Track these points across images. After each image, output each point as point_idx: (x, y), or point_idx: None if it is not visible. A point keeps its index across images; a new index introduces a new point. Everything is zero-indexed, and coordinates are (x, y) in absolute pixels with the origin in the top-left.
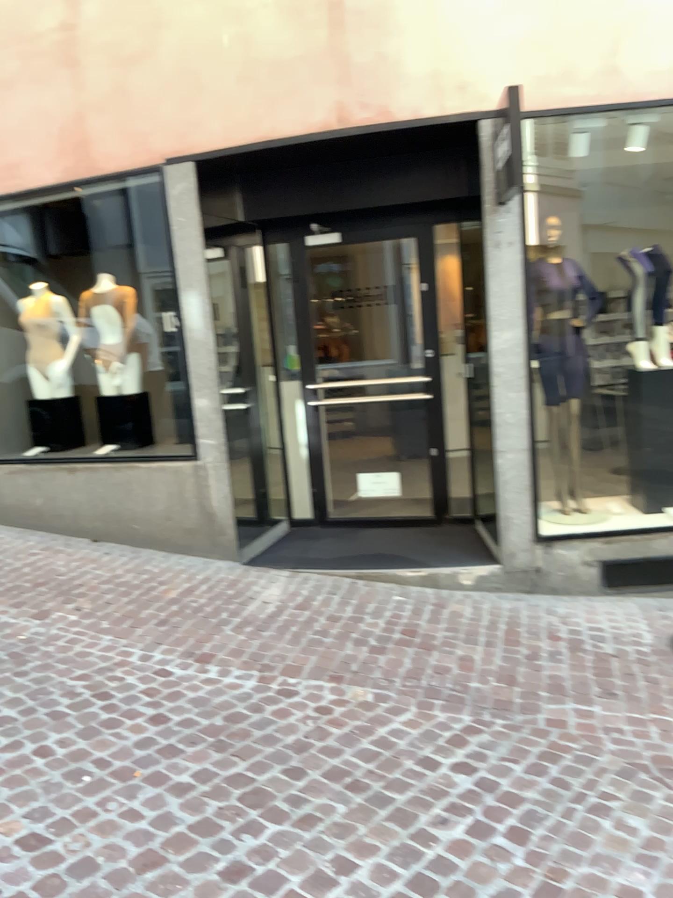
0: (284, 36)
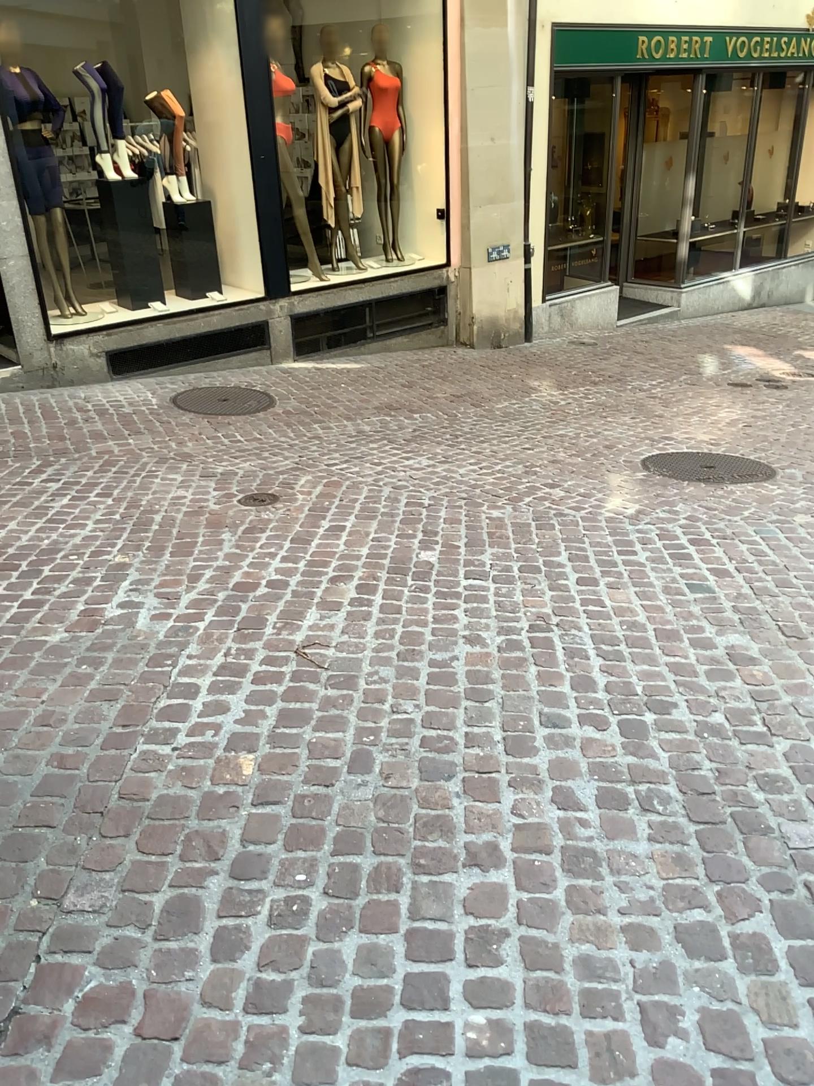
0: None
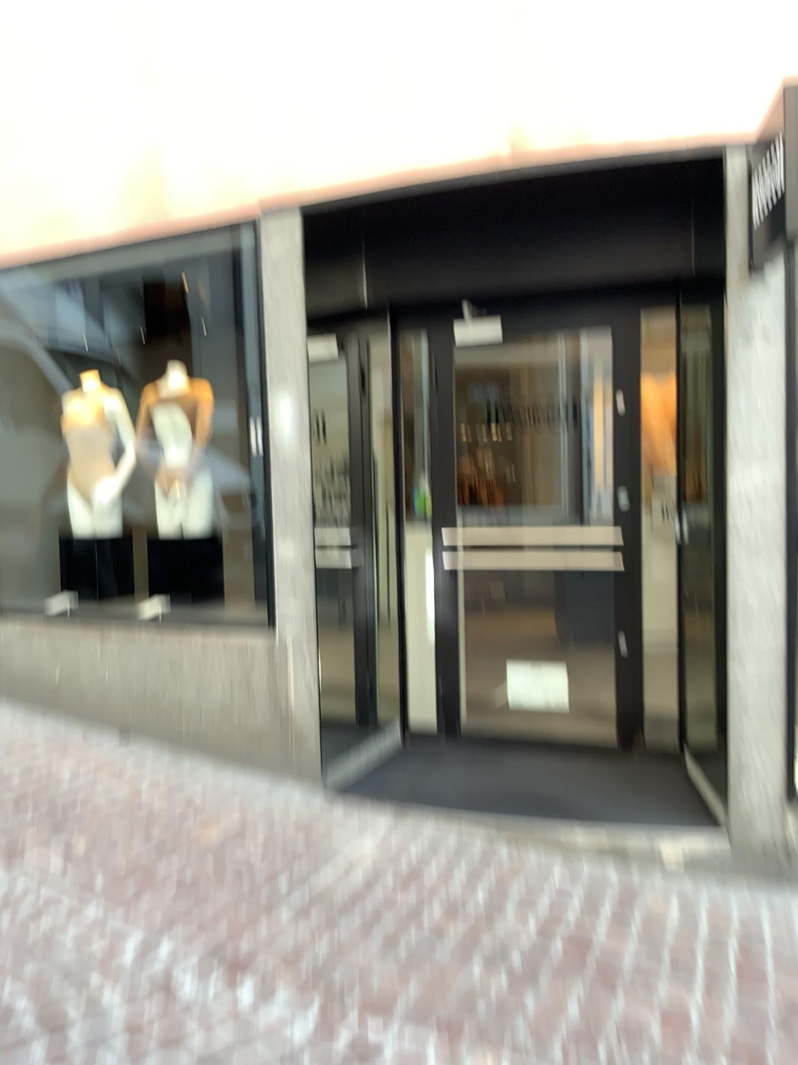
0: (440, 30)
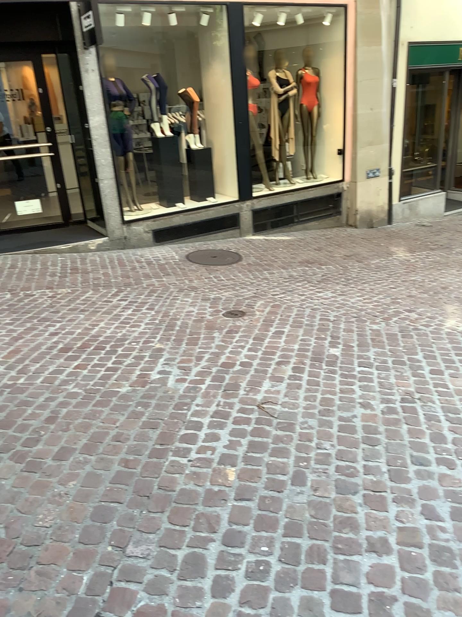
0: None
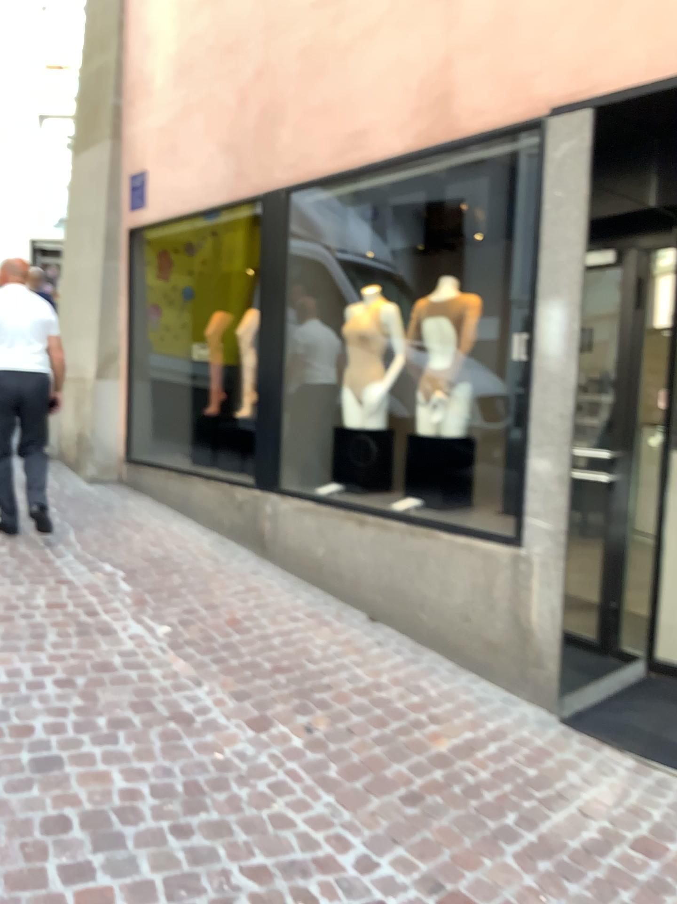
0: None
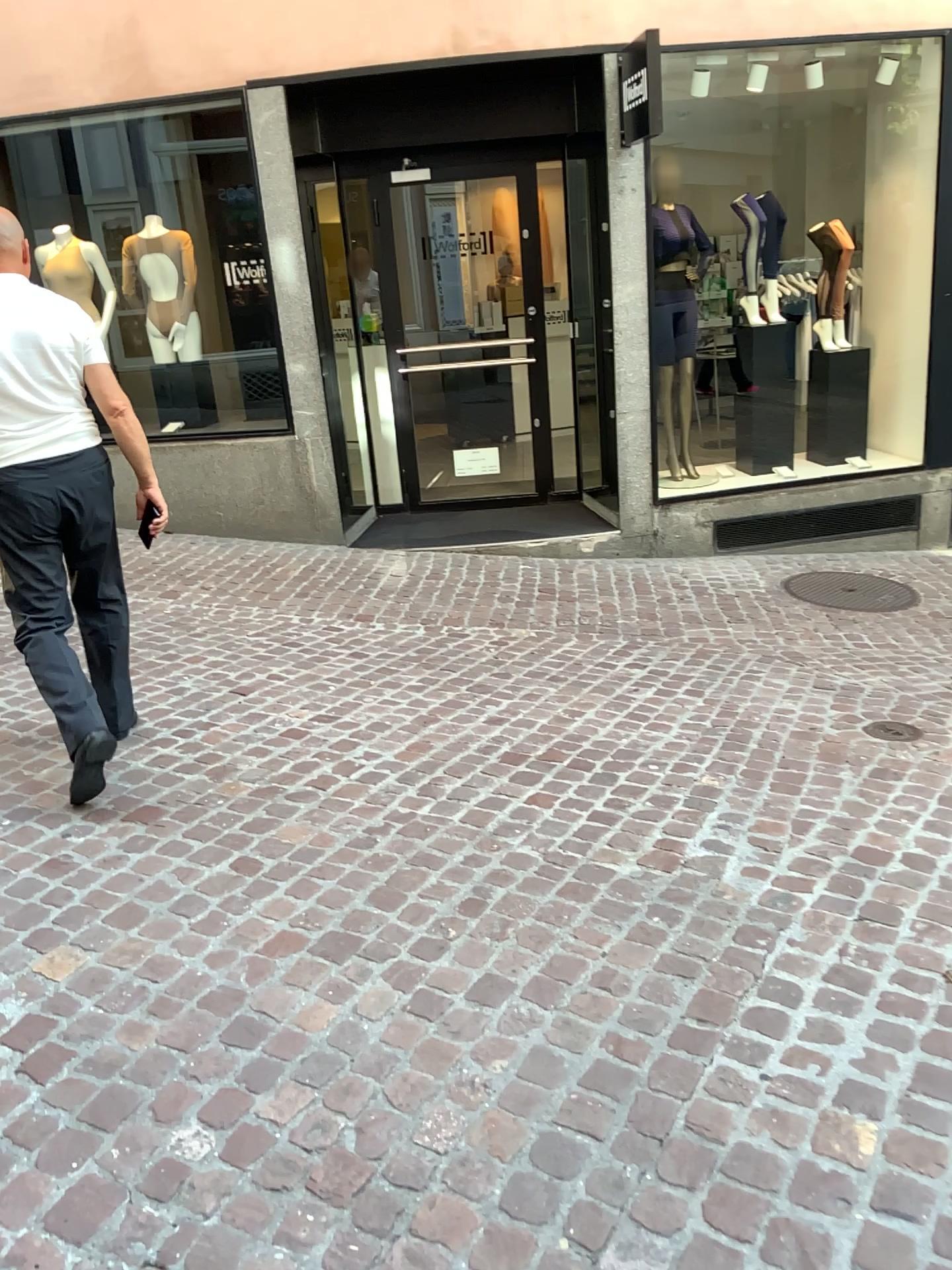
0: None
